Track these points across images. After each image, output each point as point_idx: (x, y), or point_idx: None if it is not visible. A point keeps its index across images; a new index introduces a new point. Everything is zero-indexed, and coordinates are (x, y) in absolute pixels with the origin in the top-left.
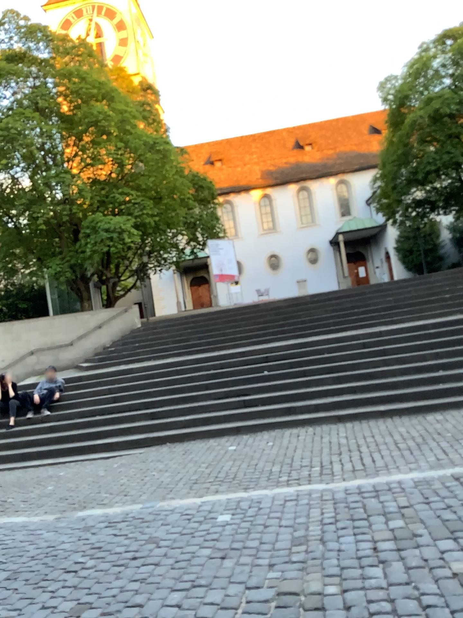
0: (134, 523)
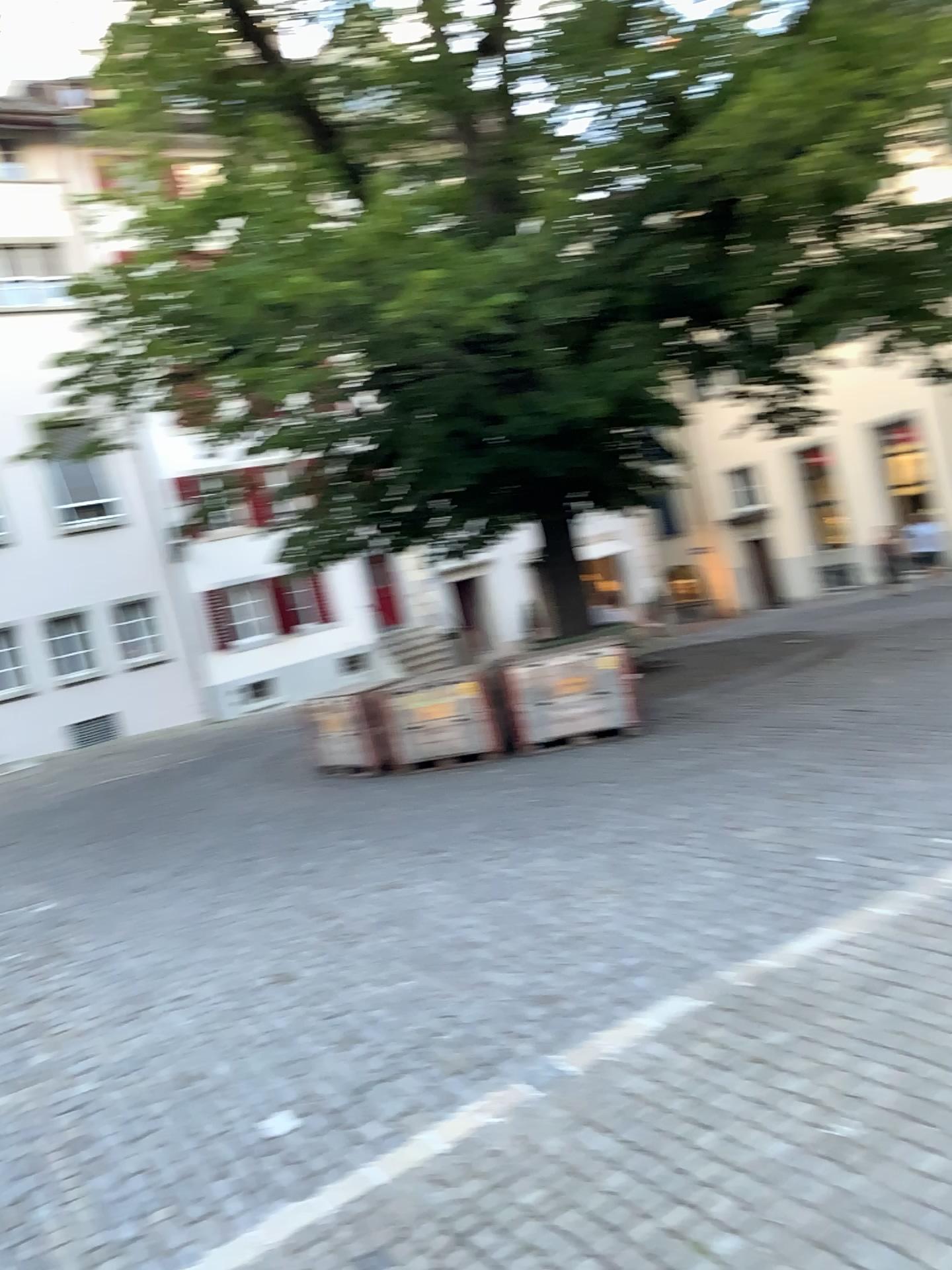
0: (446, 1037)
